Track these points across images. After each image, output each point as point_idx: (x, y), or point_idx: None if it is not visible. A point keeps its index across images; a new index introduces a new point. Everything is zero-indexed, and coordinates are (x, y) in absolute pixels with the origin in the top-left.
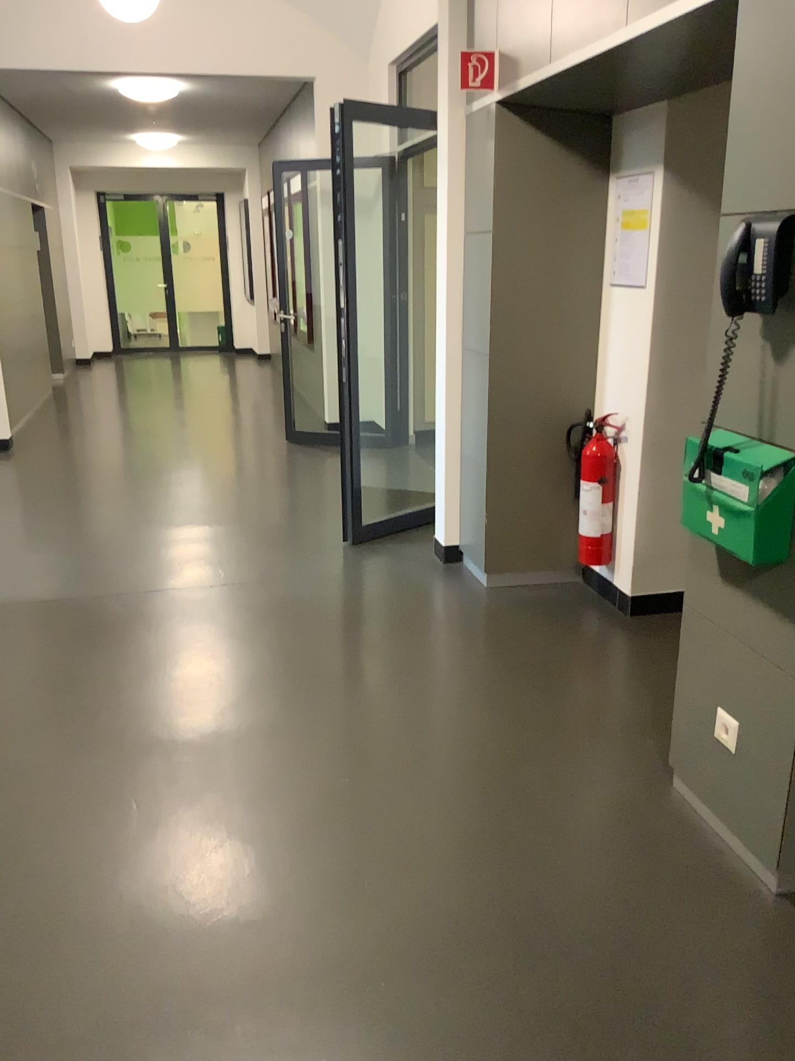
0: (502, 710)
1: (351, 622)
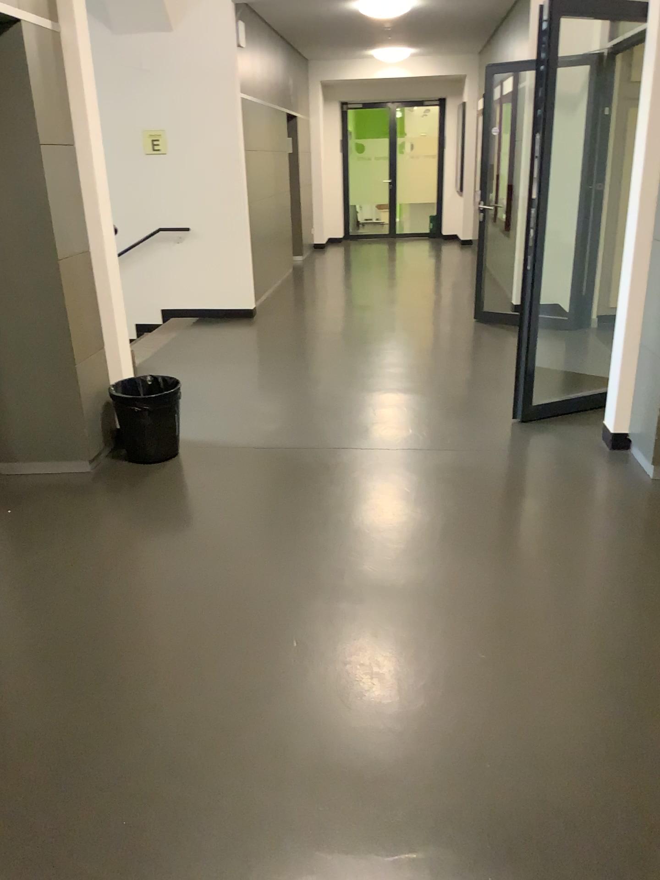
0: (653, 609)
1: (511, 498)
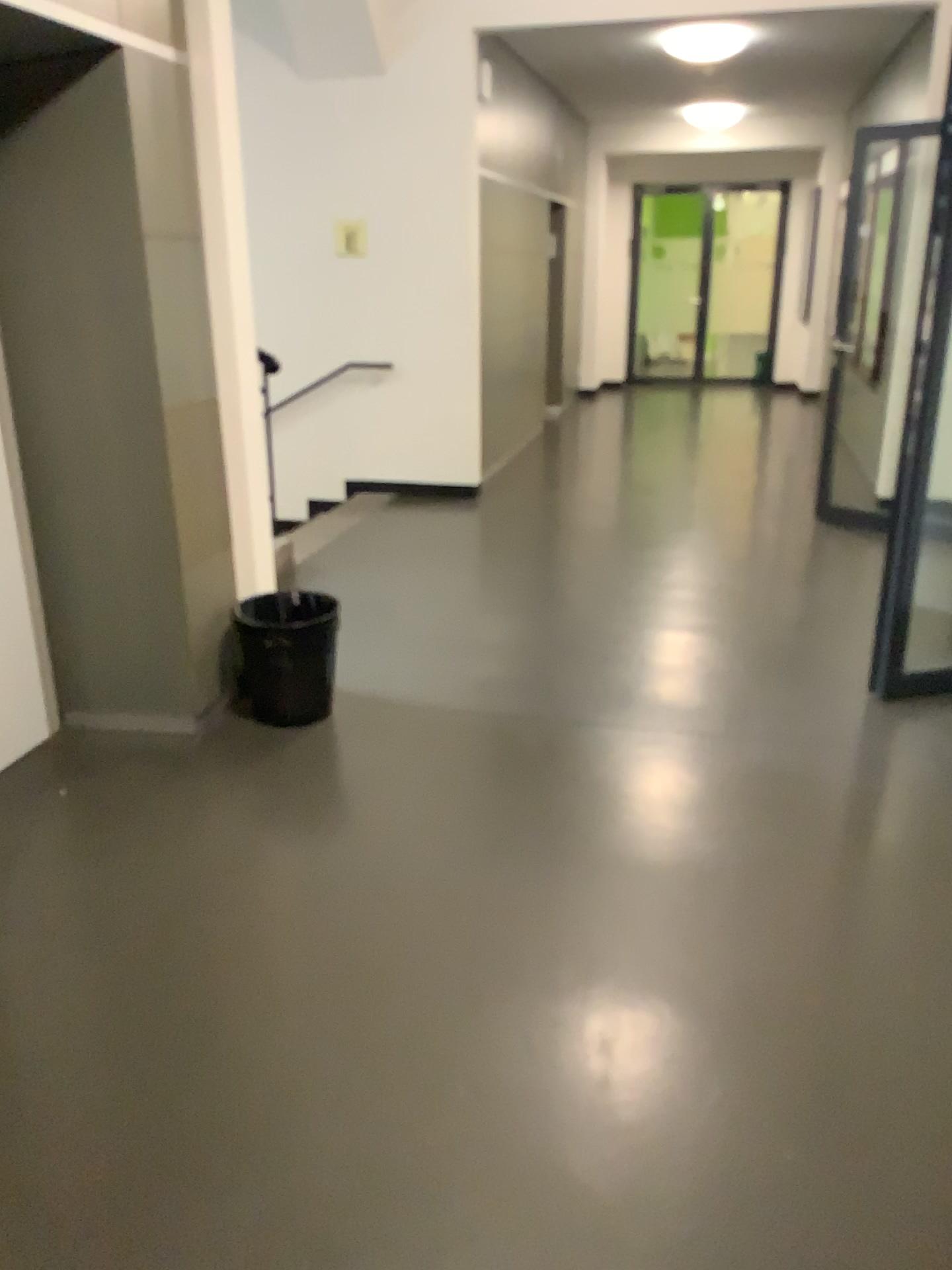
0: None
1: (858, 839)
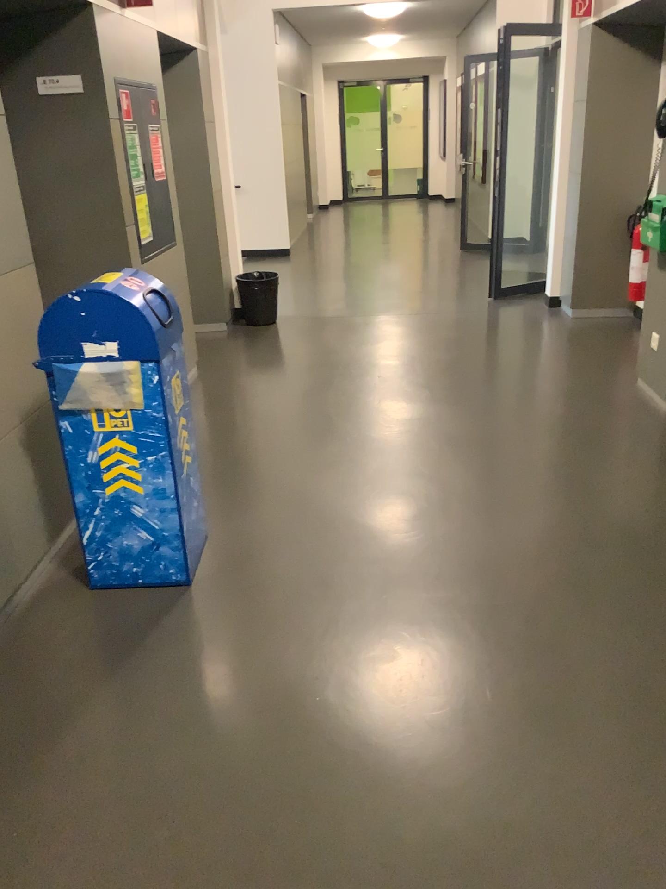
0: (559, 357)
1: (487, 327)
